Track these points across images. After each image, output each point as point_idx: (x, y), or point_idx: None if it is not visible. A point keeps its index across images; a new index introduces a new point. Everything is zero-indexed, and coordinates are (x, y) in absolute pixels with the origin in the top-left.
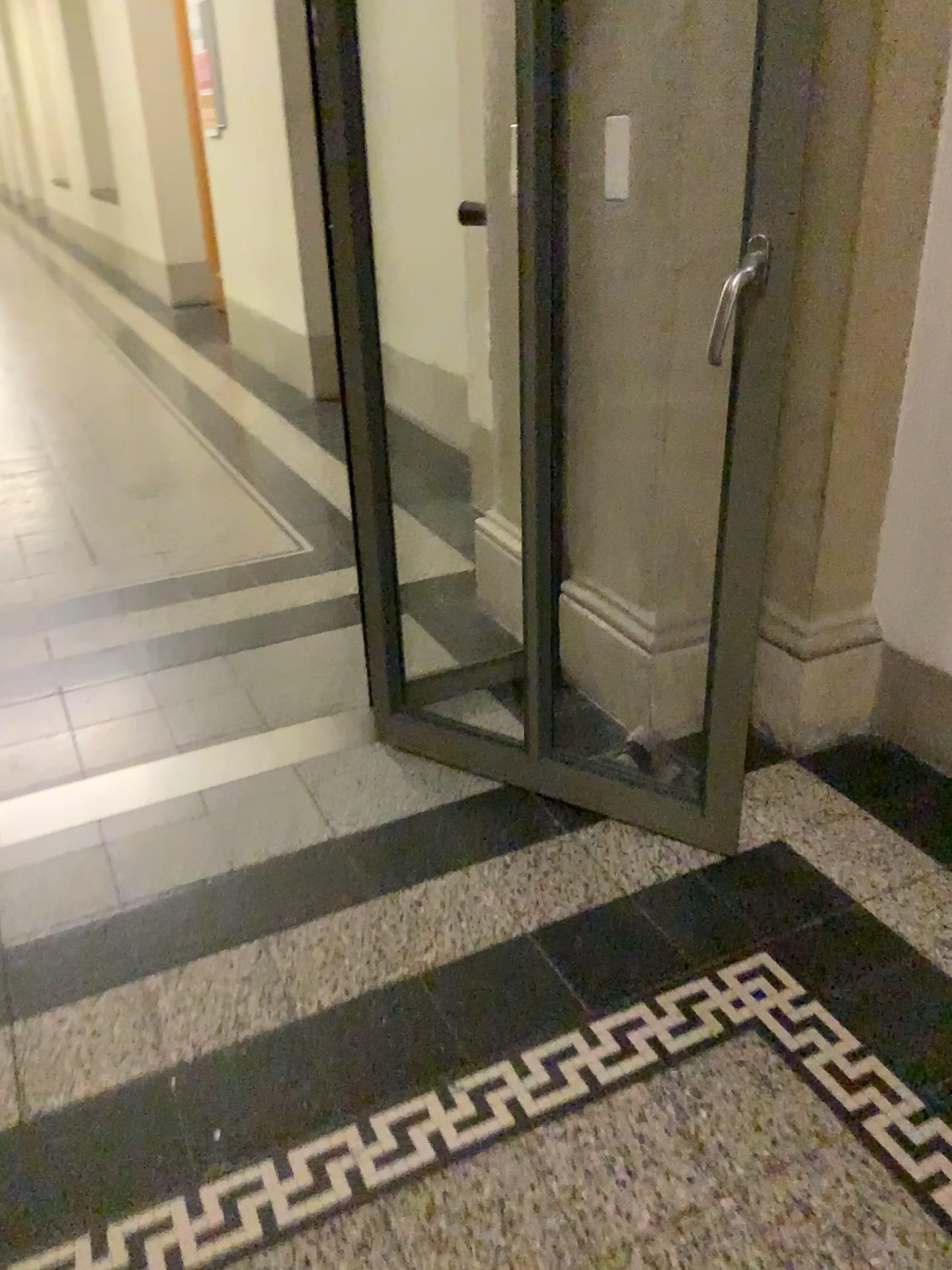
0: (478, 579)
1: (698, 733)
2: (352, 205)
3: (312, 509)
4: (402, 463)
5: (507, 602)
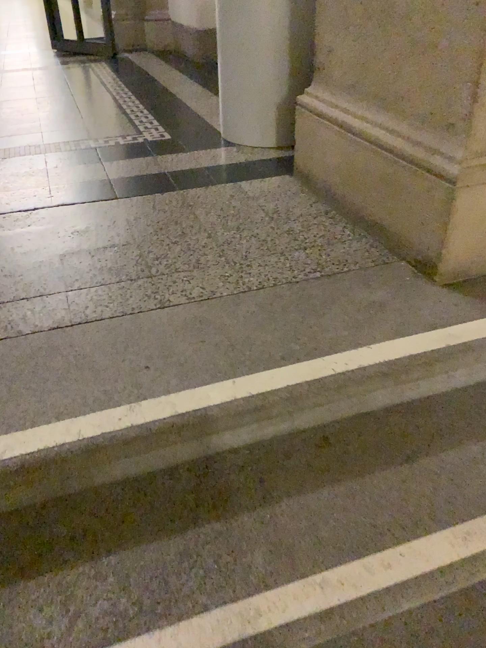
0: None
1: (127, 46)
2: None
3: None
4: None
5: None
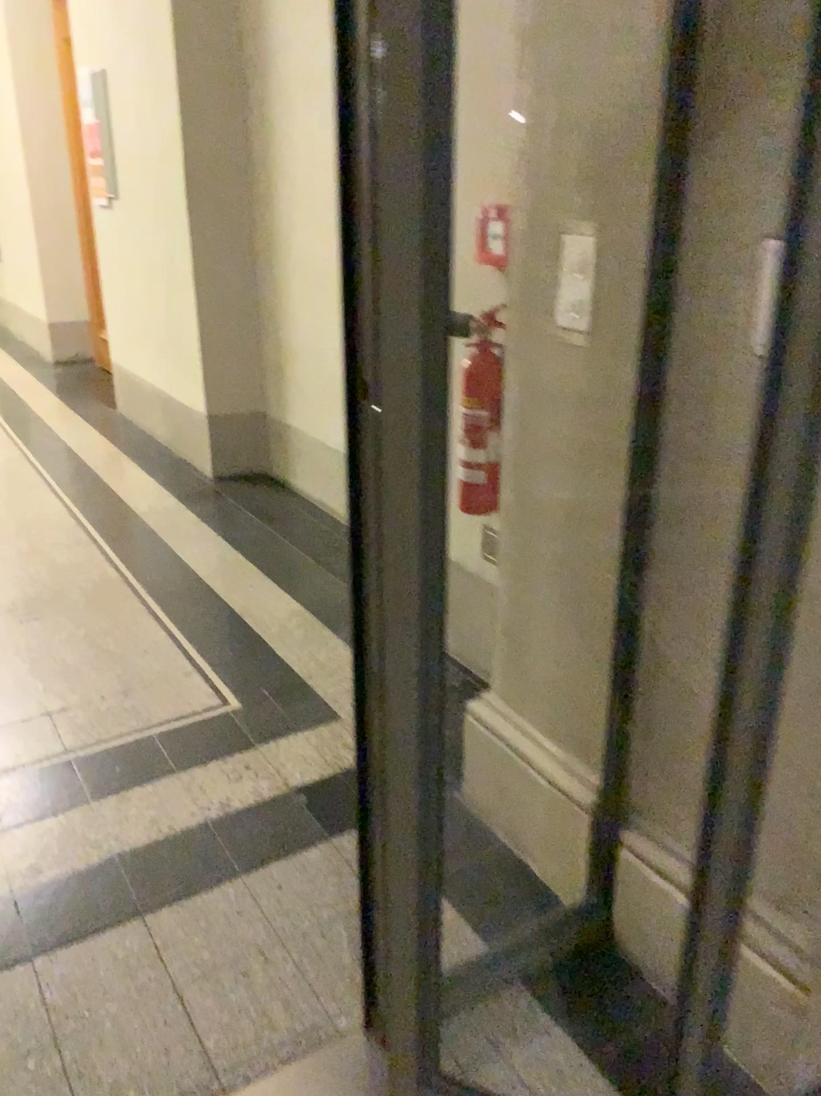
0: (470, 774)
1: None
2: (417, 372)
3: (228, 633)
4: (325, 568)
5: (514, 812)
